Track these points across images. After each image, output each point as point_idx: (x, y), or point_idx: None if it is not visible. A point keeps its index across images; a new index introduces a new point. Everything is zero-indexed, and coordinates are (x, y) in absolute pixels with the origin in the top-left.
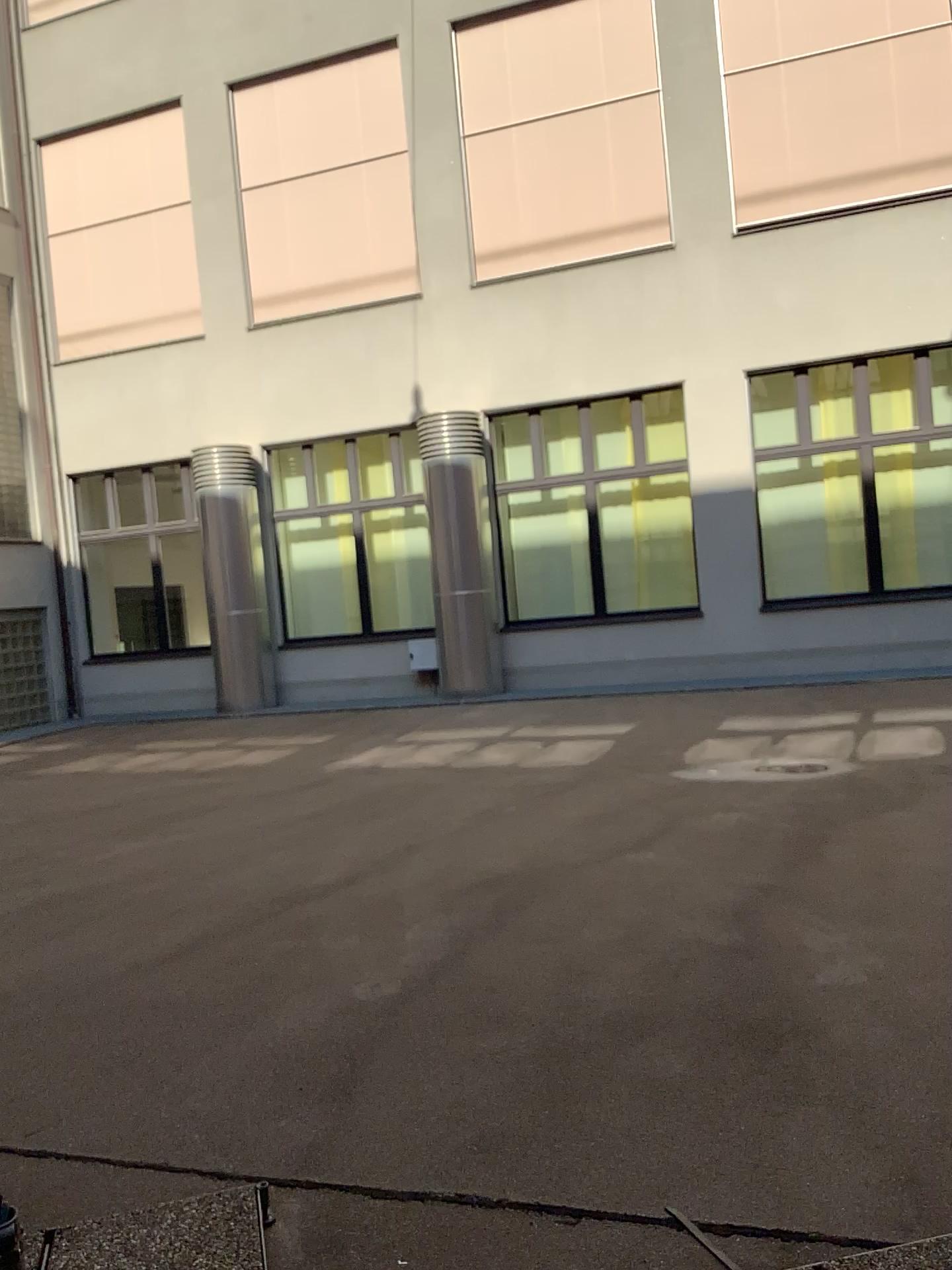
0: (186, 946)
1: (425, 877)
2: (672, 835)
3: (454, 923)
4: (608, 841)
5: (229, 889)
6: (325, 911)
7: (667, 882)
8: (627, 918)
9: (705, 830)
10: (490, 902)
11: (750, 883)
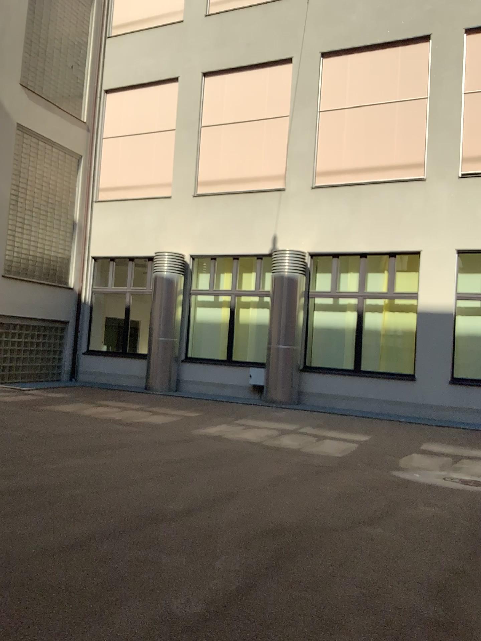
0: (76, 544)
1: (235, 520)
2: (393, 519)
3: (247, 562)
4: (352, 515)
5: (115, 506)
6: (168, 534)
7: (390, 556)
8: (363, 582)
9: (414, 520)
10: (273, 548)
11: (447, 569)
